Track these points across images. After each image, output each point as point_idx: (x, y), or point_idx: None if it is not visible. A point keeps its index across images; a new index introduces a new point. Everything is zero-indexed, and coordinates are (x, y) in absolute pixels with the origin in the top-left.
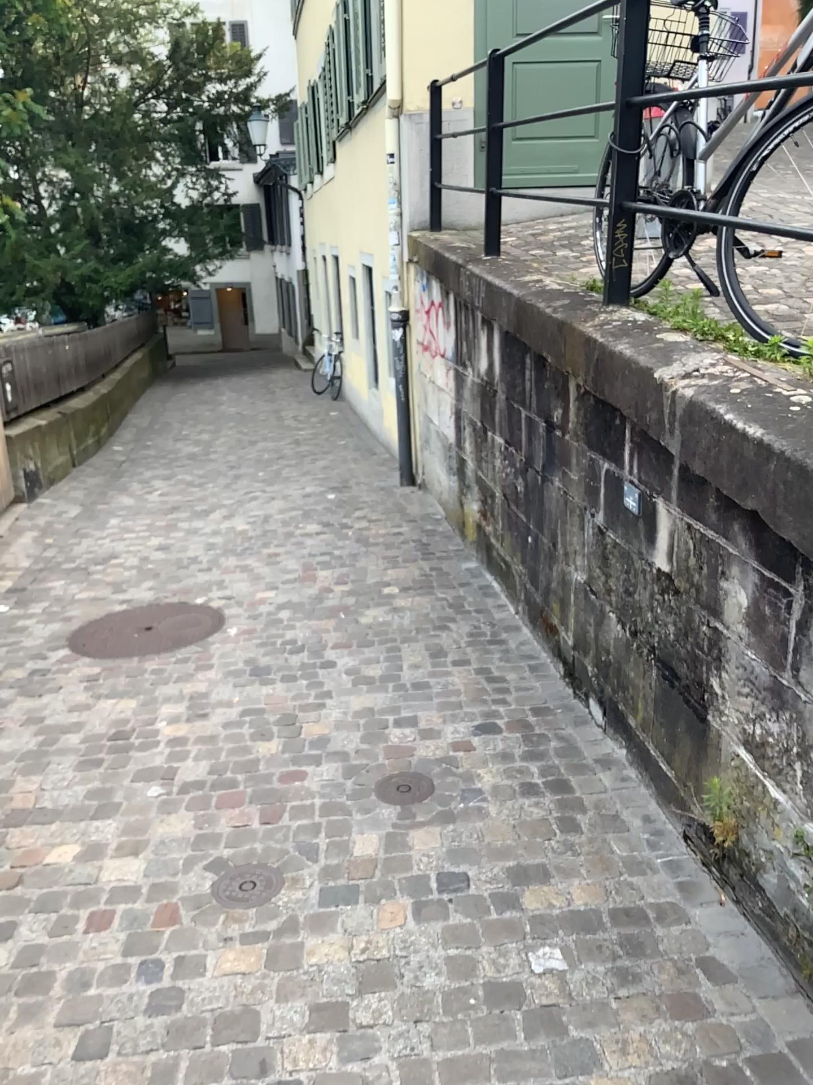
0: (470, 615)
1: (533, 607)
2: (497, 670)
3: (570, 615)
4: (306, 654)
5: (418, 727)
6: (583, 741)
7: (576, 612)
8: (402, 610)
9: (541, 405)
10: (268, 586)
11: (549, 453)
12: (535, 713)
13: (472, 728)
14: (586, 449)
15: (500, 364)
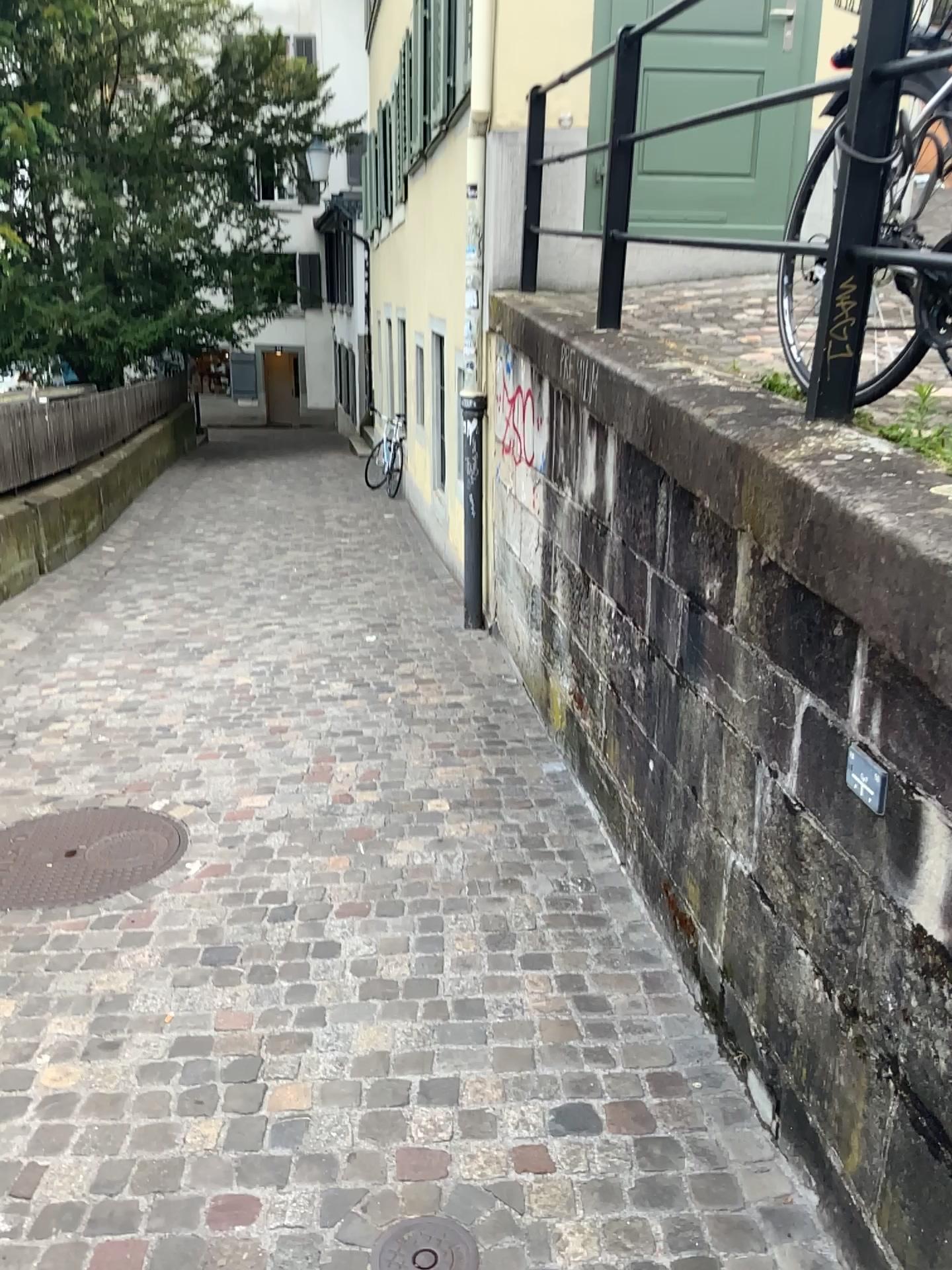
0: (551, 861)
1: (649, 865)
2: (591, 979)
3: (714, 912)
4: (297, 924)
5: (458, 1100)
6: (738, 1162)
7: (727, 914)
8: (450, 845)
9: (683, 568)
10: (261, 787)
11: (691, 645)
12: (653, 1084)
13: (548, 1109)
14: (763, 661)
15: (615, 491)
